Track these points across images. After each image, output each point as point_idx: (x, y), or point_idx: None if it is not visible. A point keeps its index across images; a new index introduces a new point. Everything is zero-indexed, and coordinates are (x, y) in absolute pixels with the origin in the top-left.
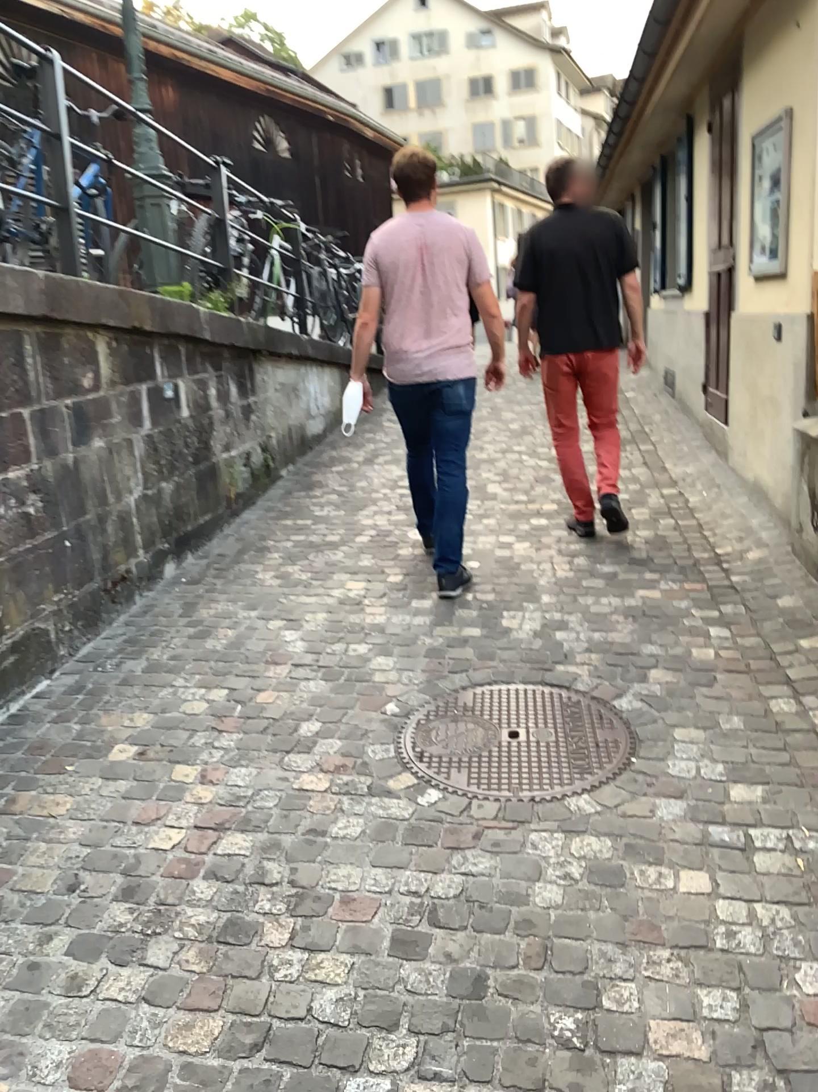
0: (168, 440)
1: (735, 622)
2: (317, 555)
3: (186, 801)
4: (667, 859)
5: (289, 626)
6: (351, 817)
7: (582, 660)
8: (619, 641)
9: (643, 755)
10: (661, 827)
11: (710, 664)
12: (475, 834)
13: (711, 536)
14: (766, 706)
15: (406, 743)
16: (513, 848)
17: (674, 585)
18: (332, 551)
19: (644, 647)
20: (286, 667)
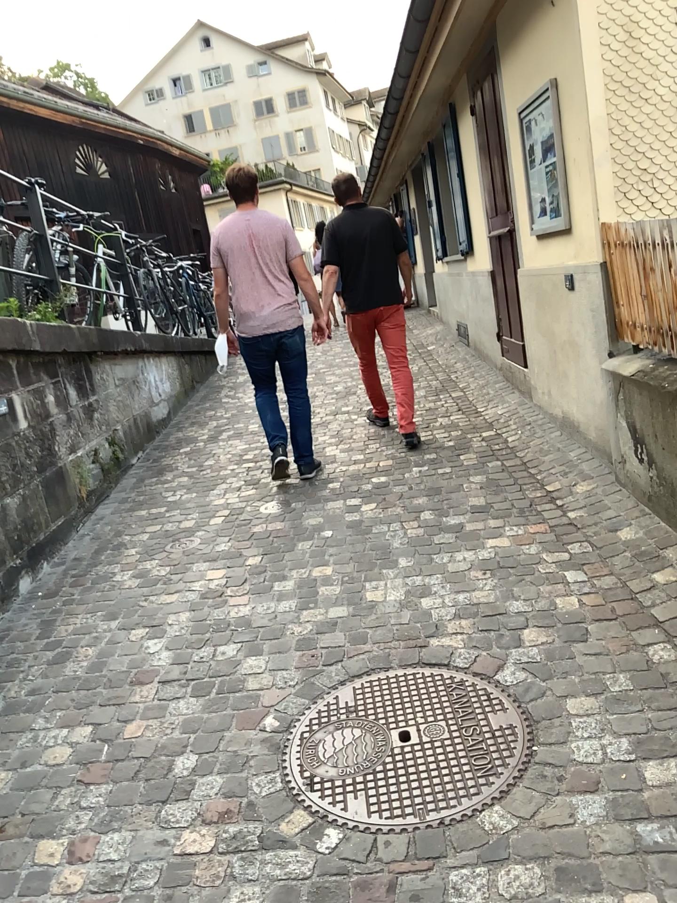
0: (8, 456)
1: (587, 563)
2: (173, 546)
3: (51, 895)
4: (607, 885)
5: (152, 633)
6: (245, 885)
7: (453, 631)
8: (484, 601)
9: (543, 741)
10: (587, 837)
11: (578, 615)
12: (388, 885)
13: (538, 475)
14: (648, 657)
15: (292, 767)
16: (435, 898)
17: (519, 530)
18: (187, 540)
19: (510, 605)
20: (153, 685)
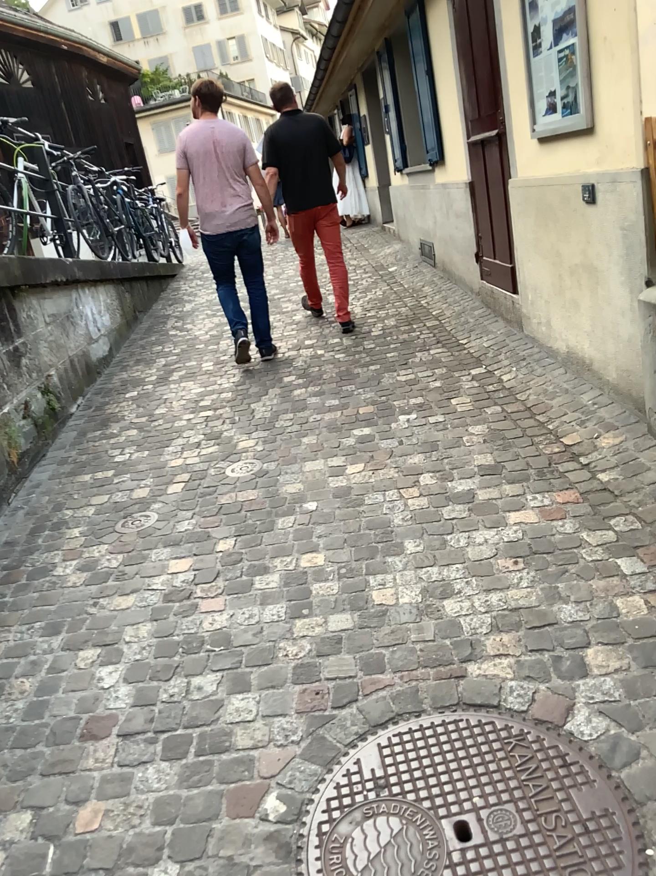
0: None
1: (641, 547)
2: (125, 524)
3: None
4: None
5: (106, 654)
6: None
7: (495, 652)
8: (525, 605)
9: None
10: None
11: (651, 626)
12: None
13: (549, 425)
14: None
15: None
16: None
17: (545, 501)
18: (142, 515)
19: (559, 610)
20: (111, 740)
